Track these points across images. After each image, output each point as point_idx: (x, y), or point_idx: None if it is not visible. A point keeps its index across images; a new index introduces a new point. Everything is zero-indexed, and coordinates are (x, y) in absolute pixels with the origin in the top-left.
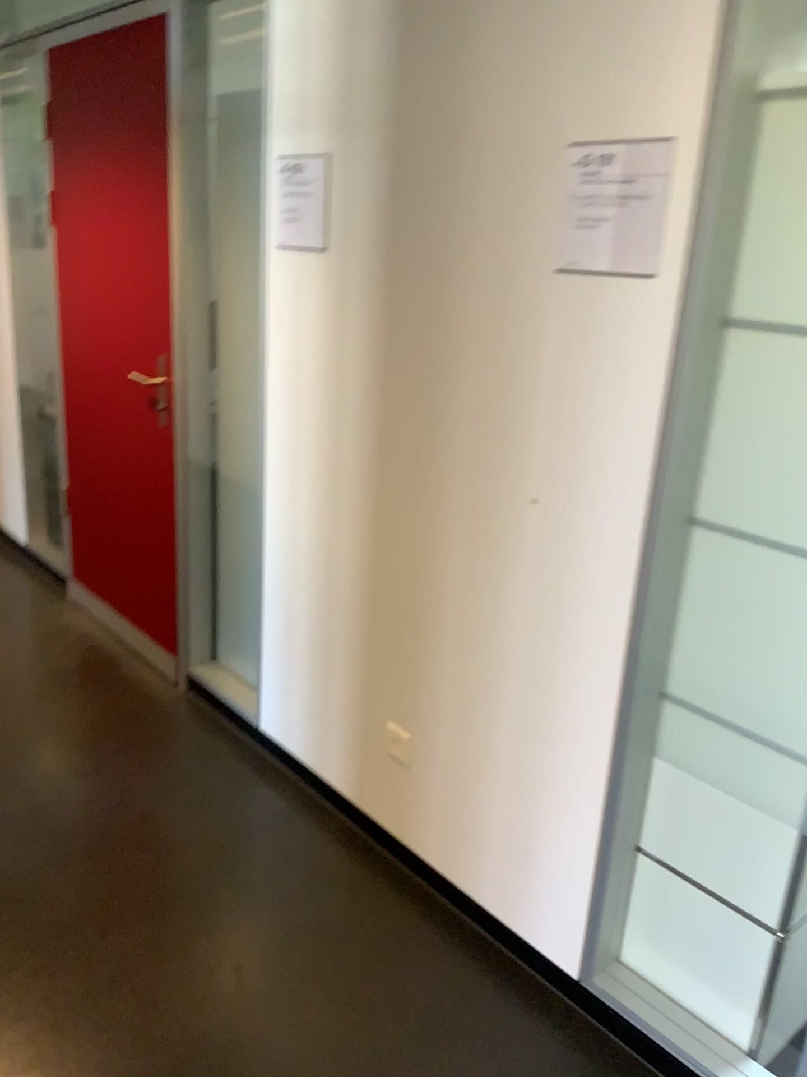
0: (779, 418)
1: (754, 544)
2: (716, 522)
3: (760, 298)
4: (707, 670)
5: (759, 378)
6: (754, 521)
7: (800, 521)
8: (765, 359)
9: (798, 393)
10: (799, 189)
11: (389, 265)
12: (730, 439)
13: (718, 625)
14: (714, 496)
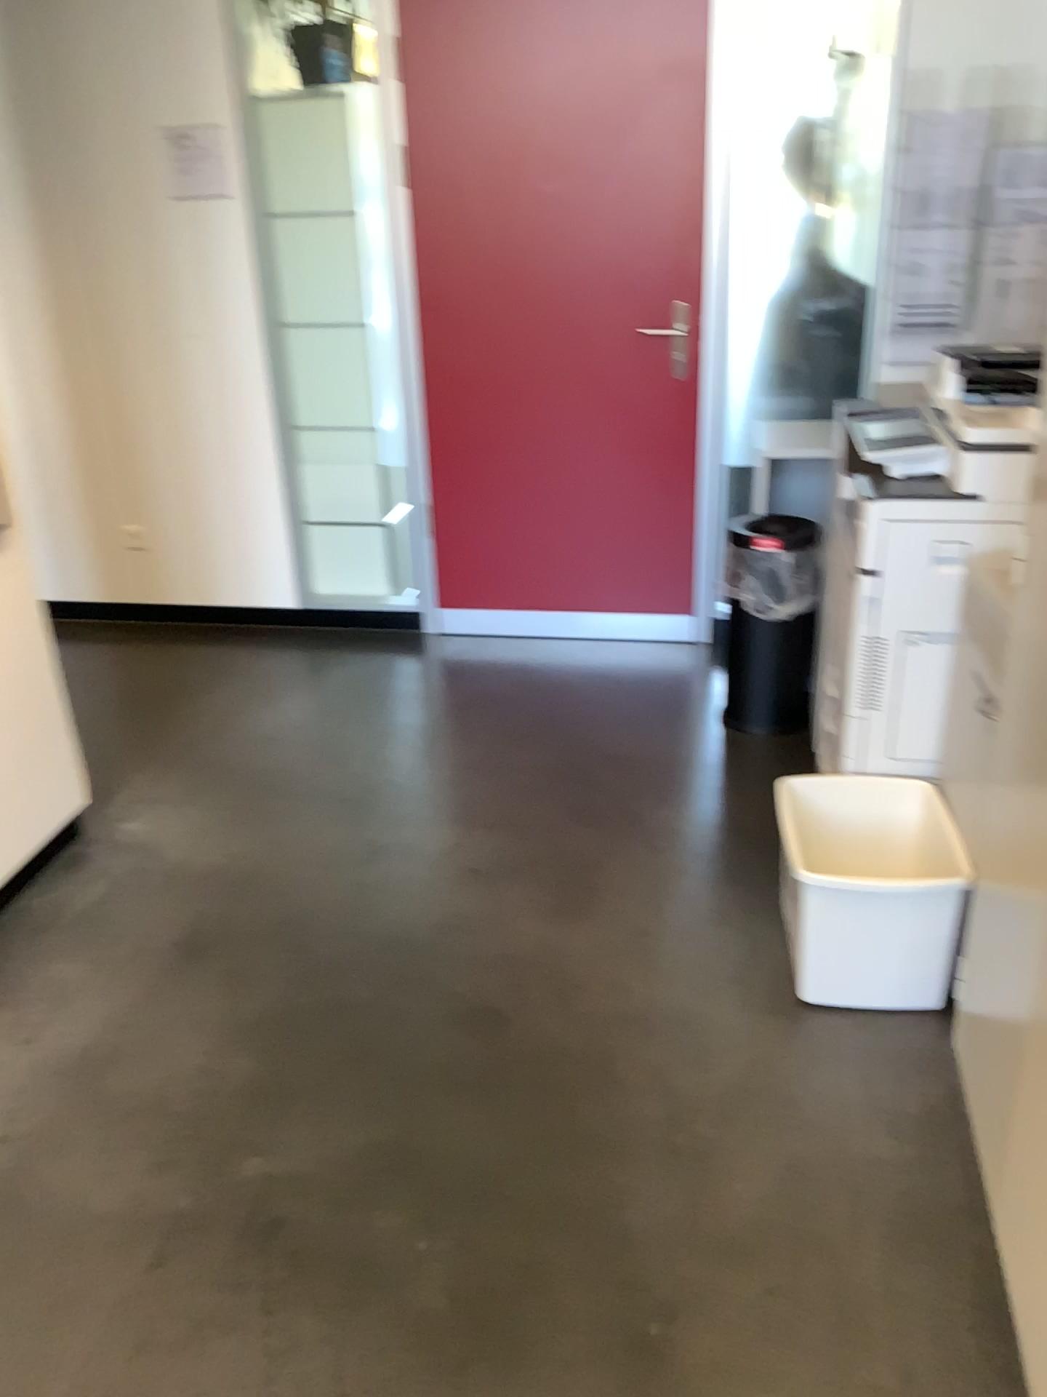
0: (311, 260)
1: (317, 328)
2: (296, 322)
3: (286, 202)
4: (313, 403)
5: (296, 242)
6: (314, 316)
7: (334, 309)
8: (296, 232)
9: (315, 246)
10: (288, 146)
11: (38, 210)
12: (291, 276)
13: (312, 377)
14: (291, 308)
